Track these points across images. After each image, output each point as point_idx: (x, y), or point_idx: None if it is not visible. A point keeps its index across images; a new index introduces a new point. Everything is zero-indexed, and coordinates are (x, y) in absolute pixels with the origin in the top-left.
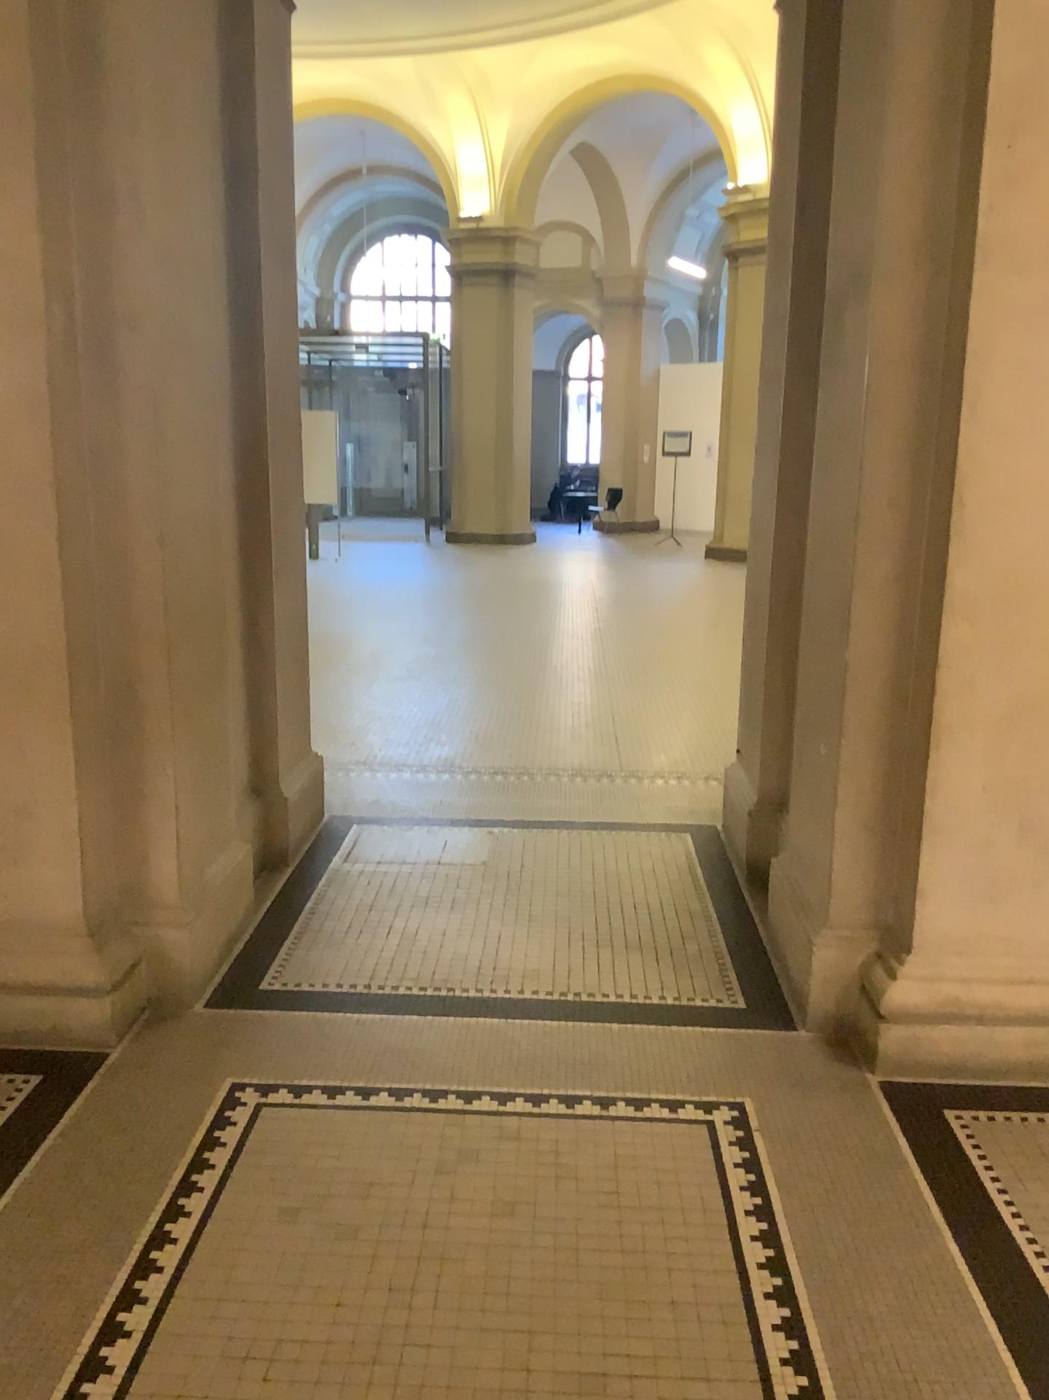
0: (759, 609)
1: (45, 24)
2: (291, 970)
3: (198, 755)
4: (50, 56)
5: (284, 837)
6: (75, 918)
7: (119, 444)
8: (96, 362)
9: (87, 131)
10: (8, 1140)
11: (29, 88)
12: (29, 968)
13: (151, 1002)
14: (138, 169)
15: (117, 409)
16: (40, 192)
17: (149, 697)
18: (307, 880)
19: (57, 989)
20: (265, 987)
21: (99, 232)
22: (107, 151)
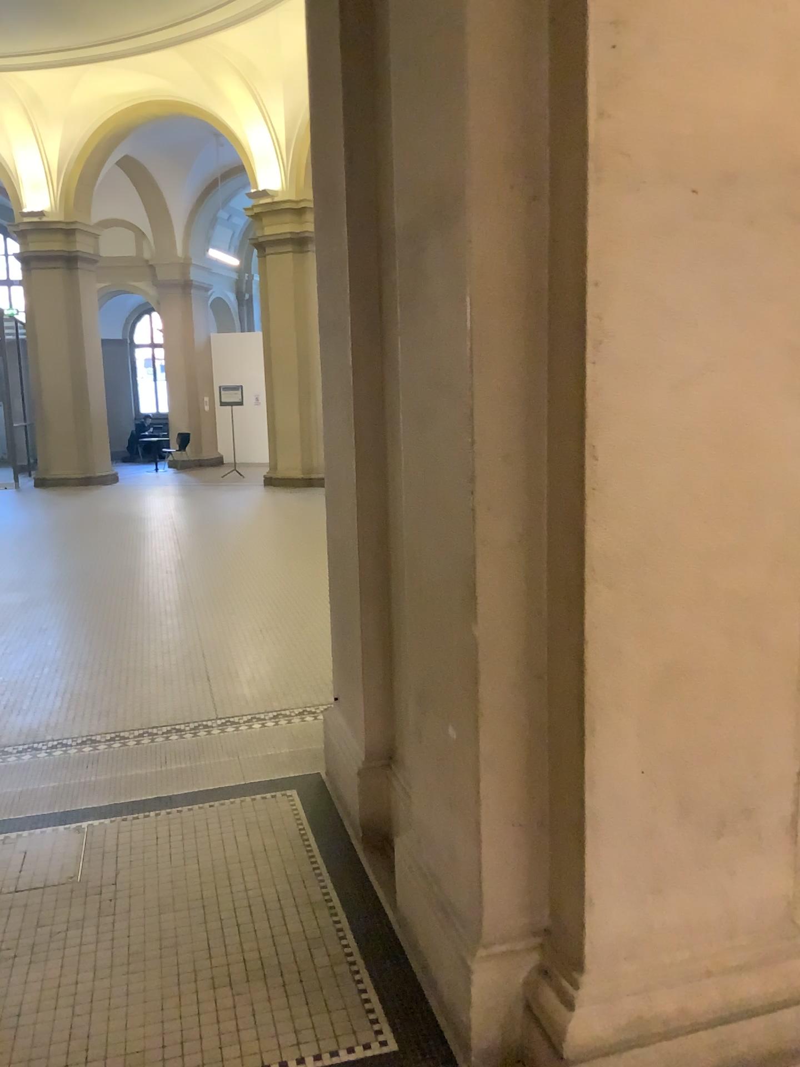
0: (351, 559)
1: None
2: None
3: None
4: None
5: None
6: None
7: None
8: None
9: None
10: None
11: None
12: None
13: None
14: None
15: None
16: None
17: None
18: None
19: None
20: None
21: None
22: None
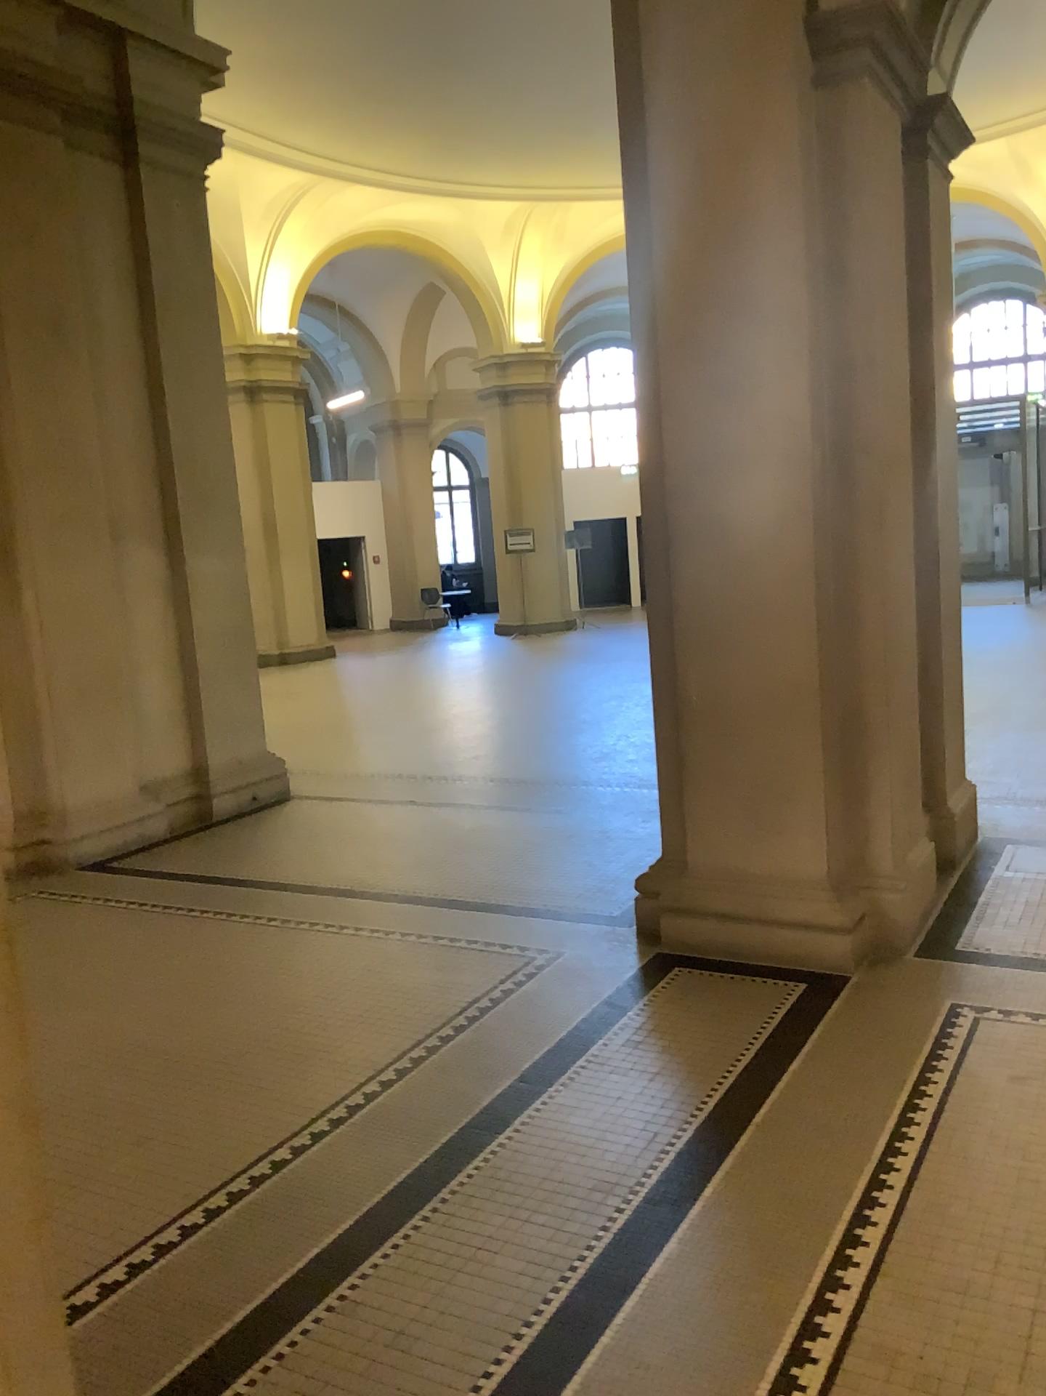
0: None
1: (813, 259)
2: (983, 938)
3: (905, 765)
4: (815, 279)
5: (958, 844)
6: (825, 878)
7: (858, 535)
8: (843, 479)
9: (837, 323)
10: (804, 1016)
11: (802, 304)
12: (793, 911)
13: (882, 945)
14: (867, 339)
15: (856, 510)
16: (808, 370)
17: (873, 717)
18: (982, 879)
19: (815, 927)
20: (965, 947)
21: (844, 388)
22: (849, 333)
